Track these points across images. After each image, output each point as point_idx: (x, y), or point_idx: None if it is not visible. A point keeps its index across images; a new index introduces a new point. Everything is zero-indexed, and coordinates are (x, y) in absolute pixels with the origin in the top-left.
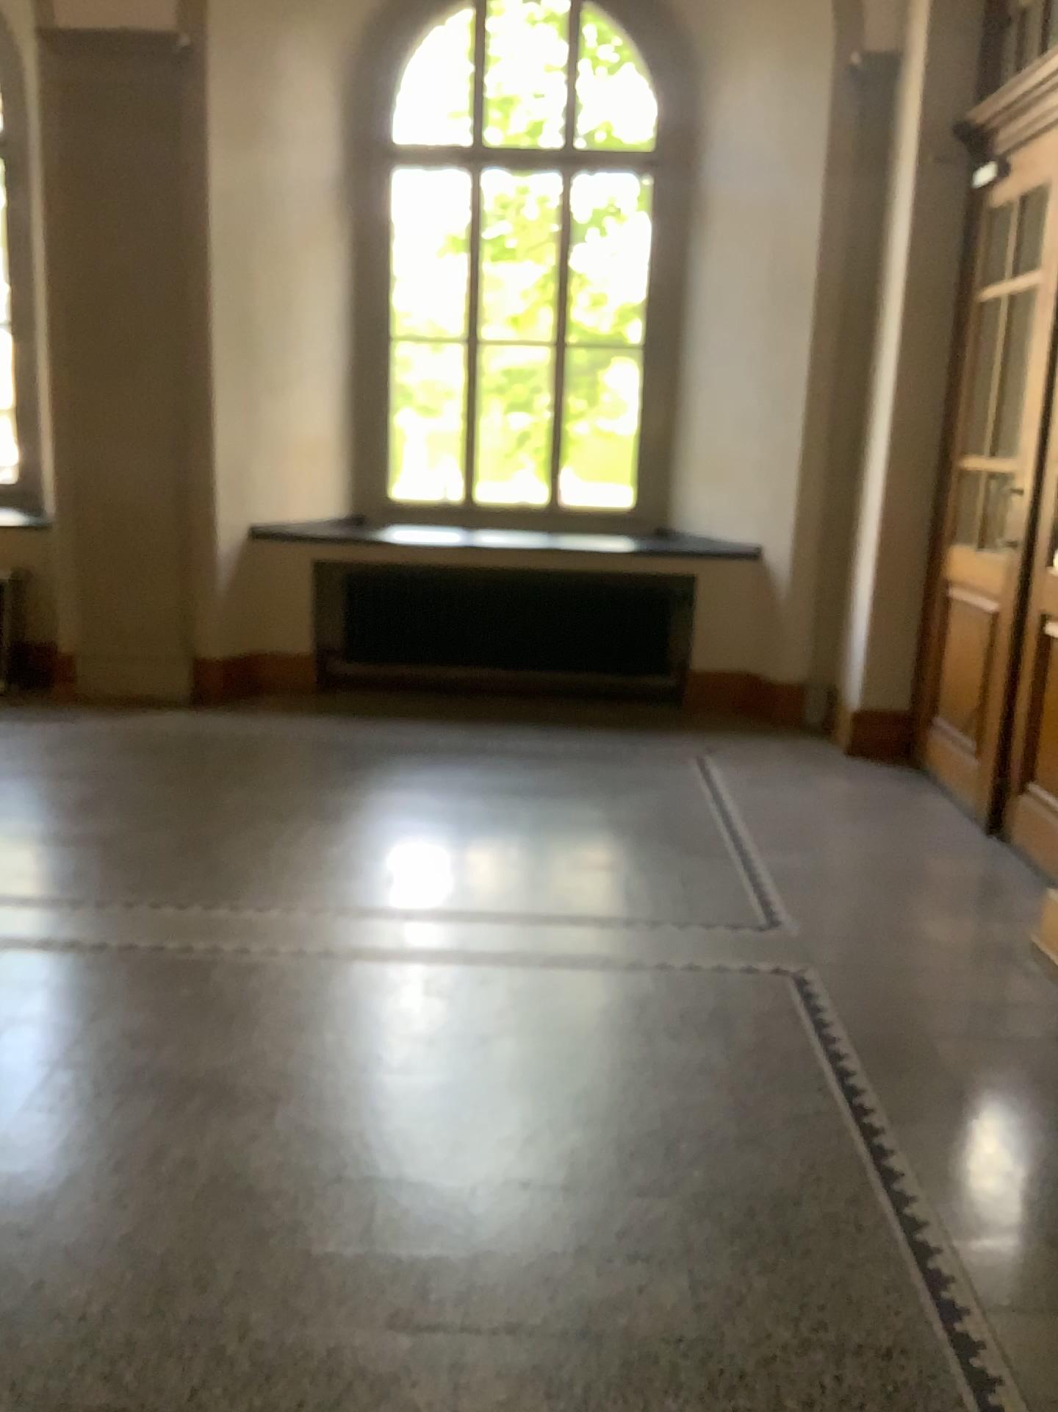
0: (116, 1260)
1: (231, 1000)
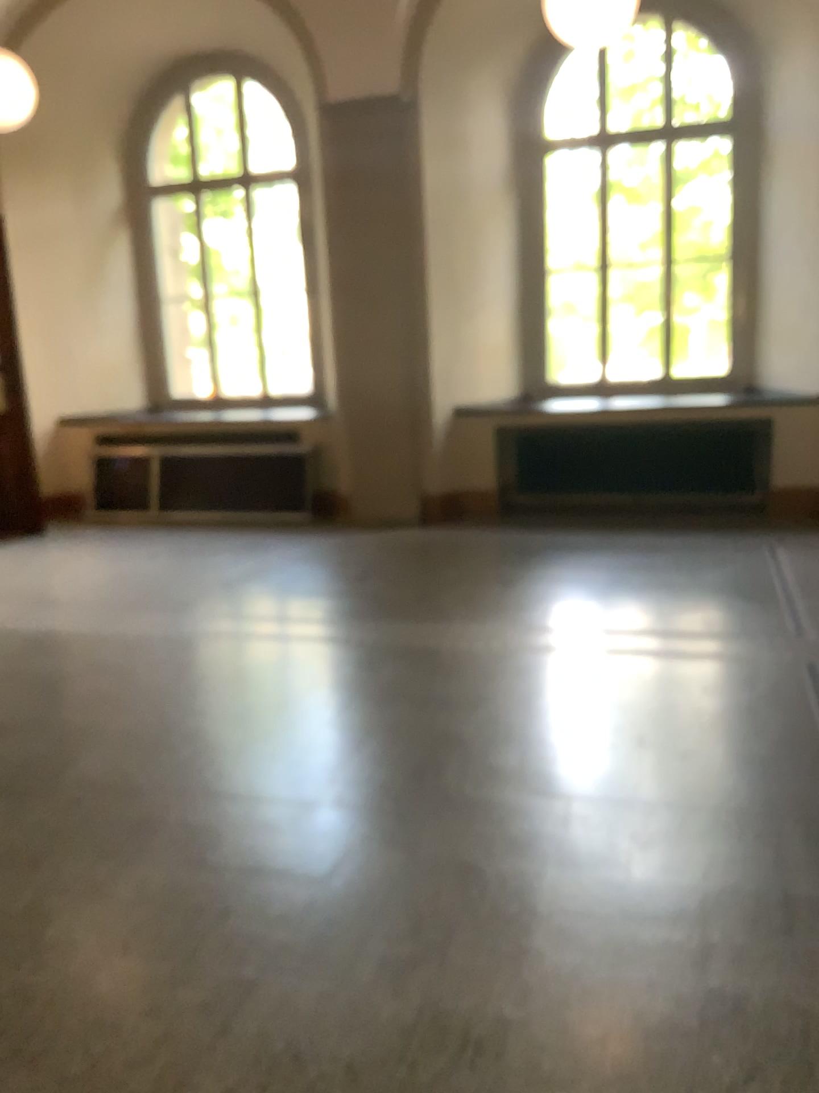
0: (399, 763)
1: (453, 667)
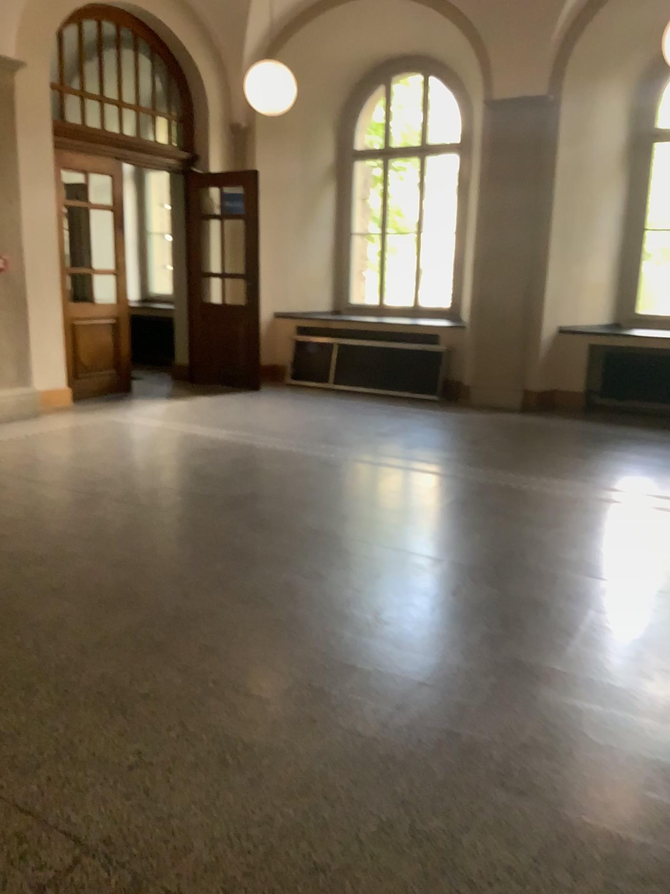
0: (503, 548)
1: (542, 501)
